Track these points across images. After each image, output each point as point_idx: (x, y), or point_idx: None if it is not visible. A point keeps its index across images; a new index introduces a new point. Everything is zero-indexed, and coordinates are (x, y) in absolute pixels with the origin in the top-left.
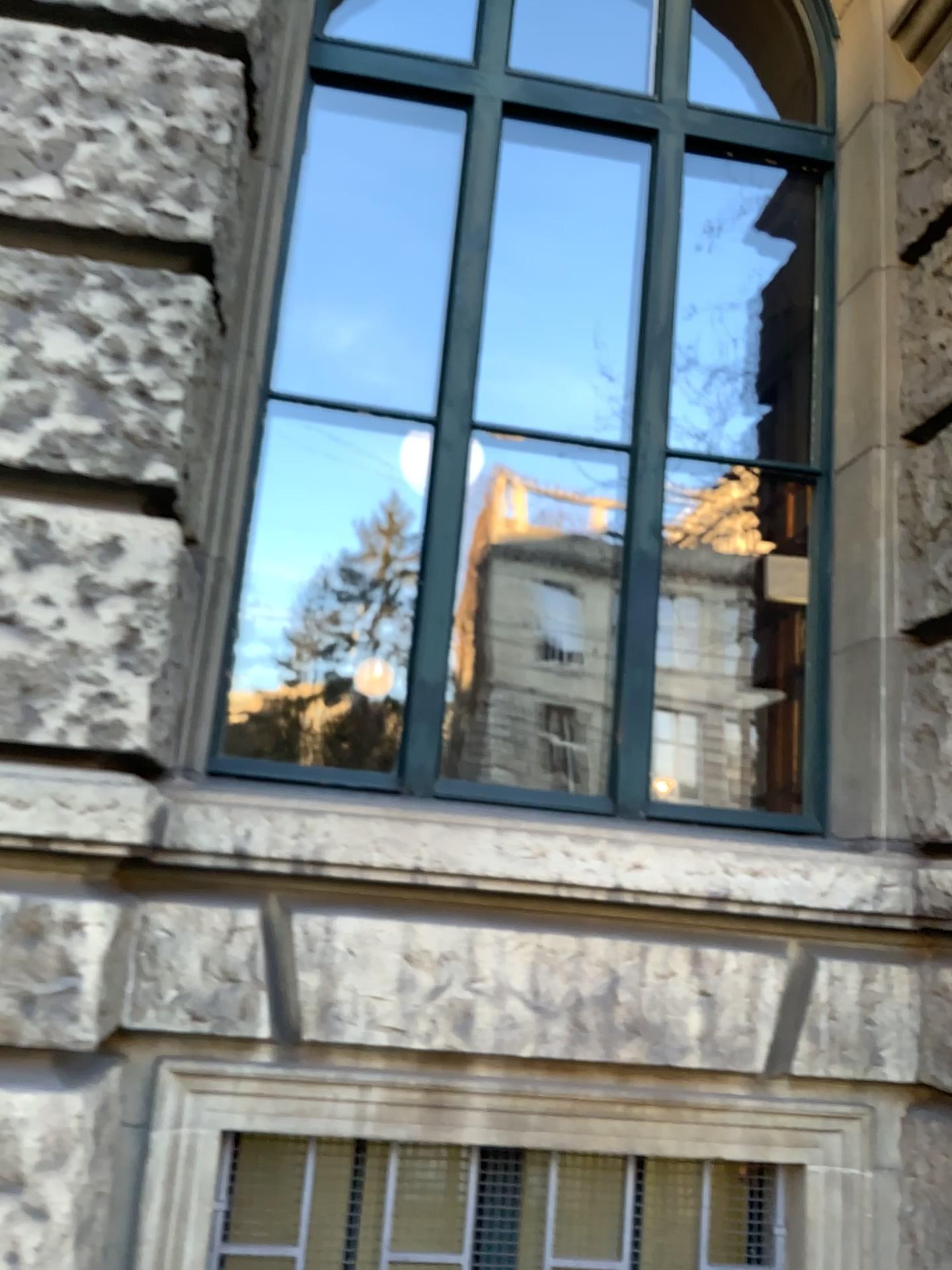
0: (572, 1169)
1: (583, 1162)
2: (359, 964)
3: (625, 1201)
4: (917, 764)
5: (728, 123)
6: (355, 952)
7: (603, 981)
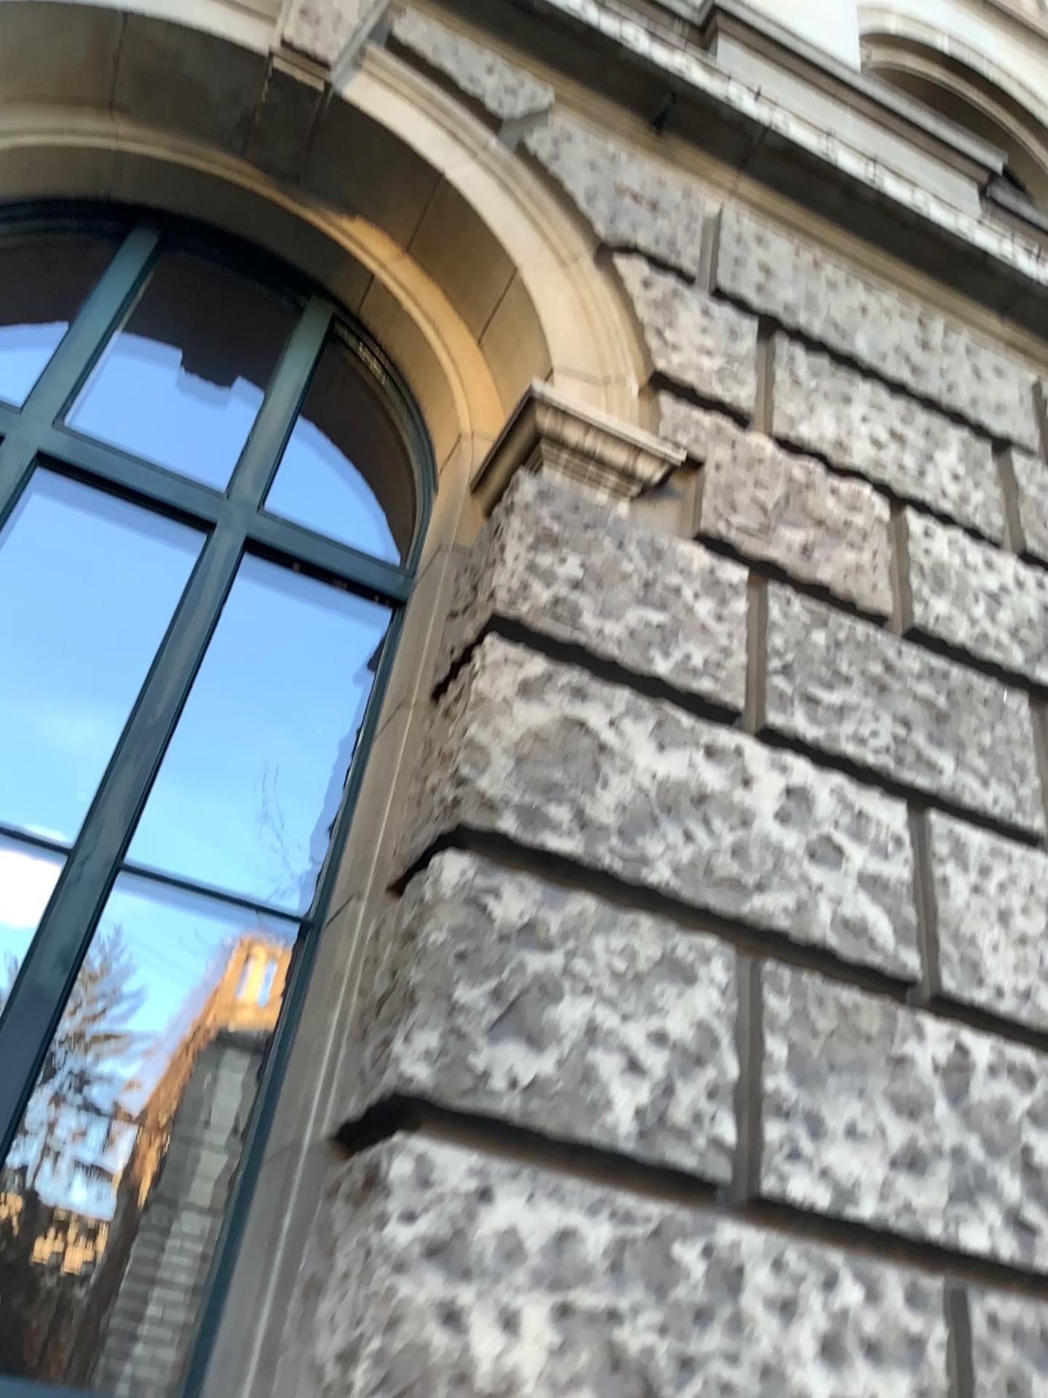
0: None
1: None
2: None
3: None
4: (293, 1339)
5: (299, 537)
6: None
7: None
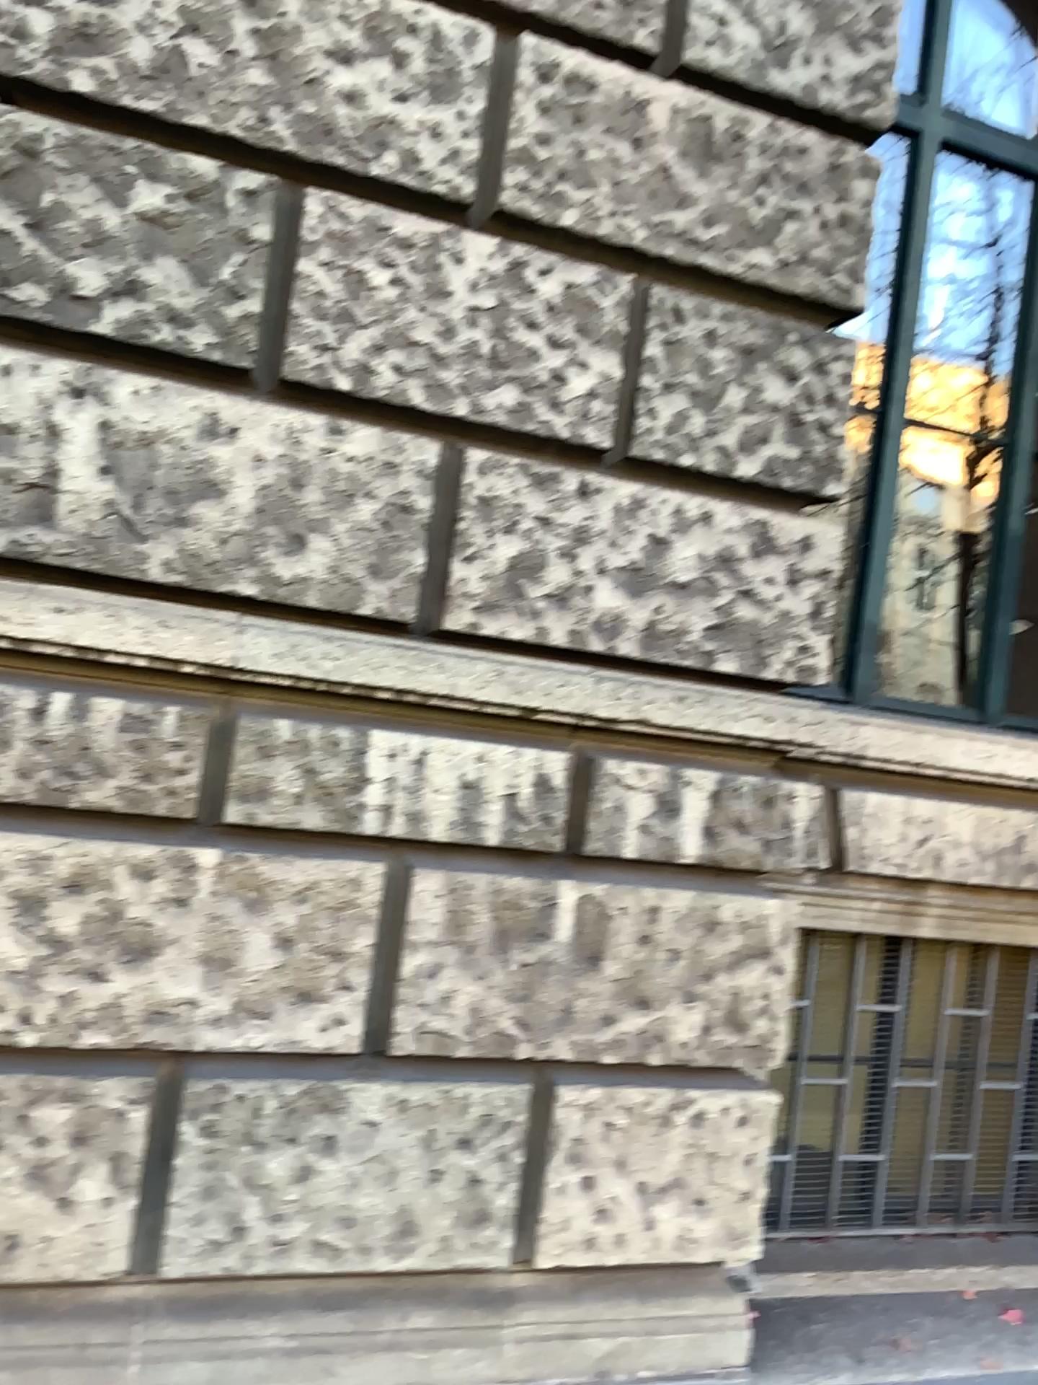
0: (959, 956)
1: (966, 951)
2: (880, 824)
3: (986, 975)
4: None
5: None
6: (878, 817)
7: (1015, 839)
